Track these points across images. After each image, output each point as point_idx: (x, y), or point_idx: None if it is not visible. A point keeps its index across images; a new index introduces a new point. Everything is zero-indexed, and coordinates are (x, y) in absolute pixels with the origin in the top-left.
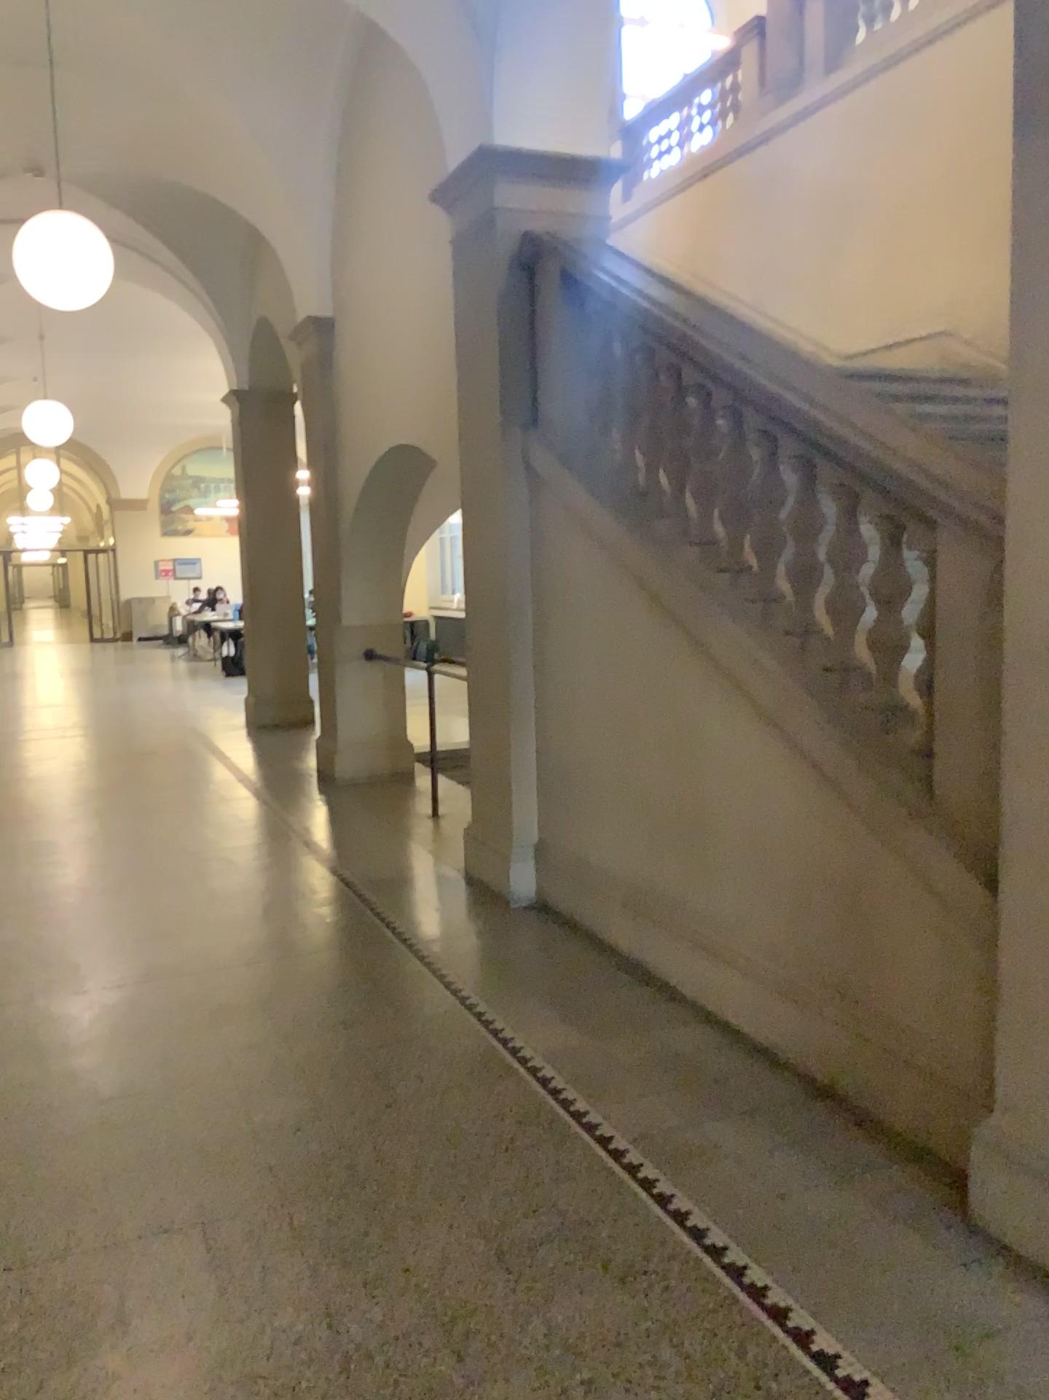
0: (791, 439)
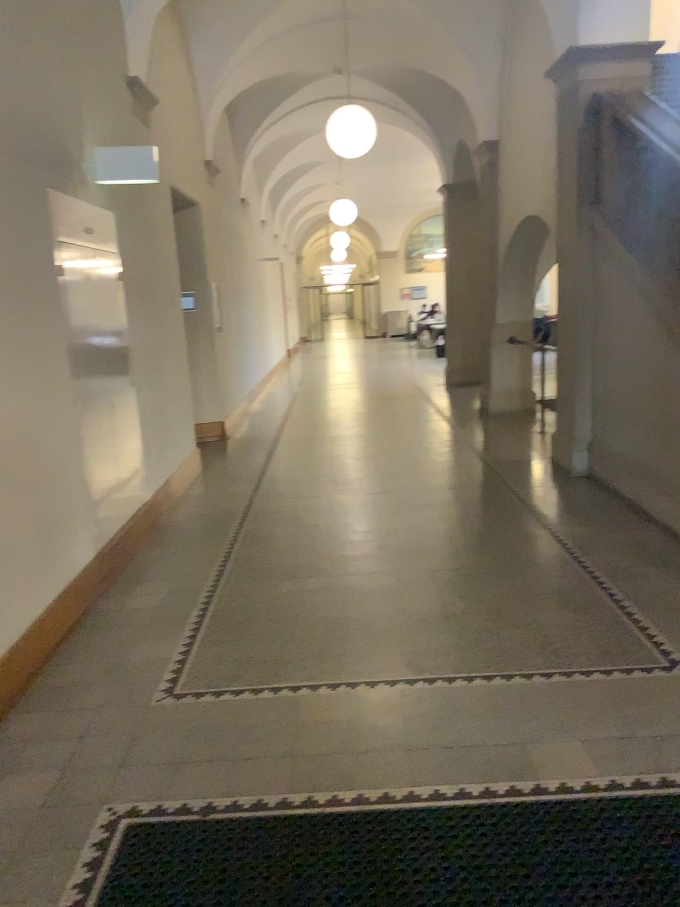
0: None
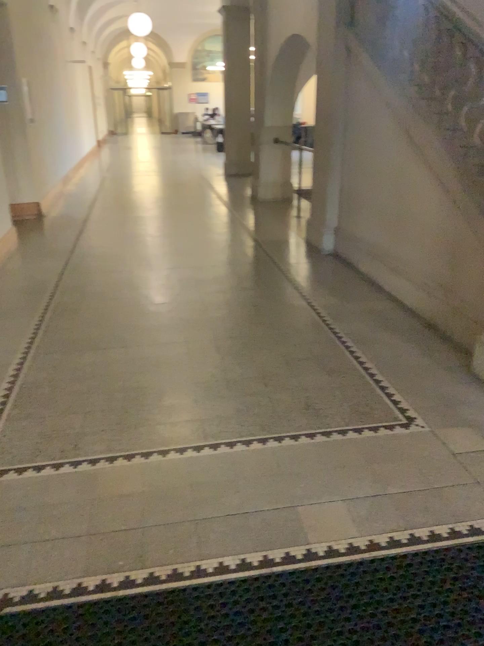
0: (460, 34)
